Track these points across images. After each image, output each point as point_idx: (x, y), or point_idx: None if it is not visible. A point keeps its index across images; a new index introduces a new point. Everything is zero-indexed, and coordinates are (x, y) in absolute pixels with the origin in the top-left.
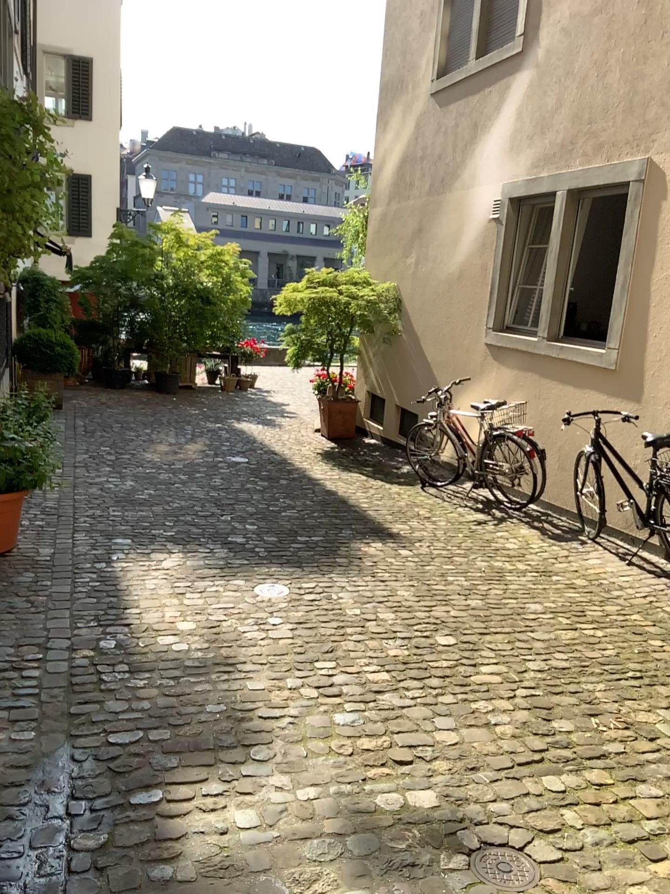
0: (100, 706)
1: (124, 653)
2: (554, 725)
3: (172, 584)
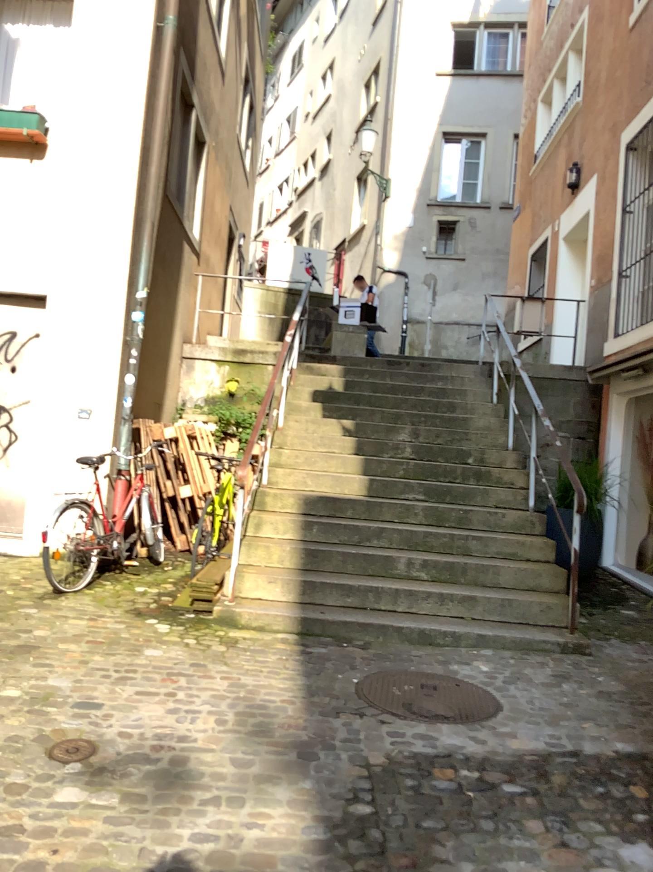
0: None
1: None
2: None
3: None
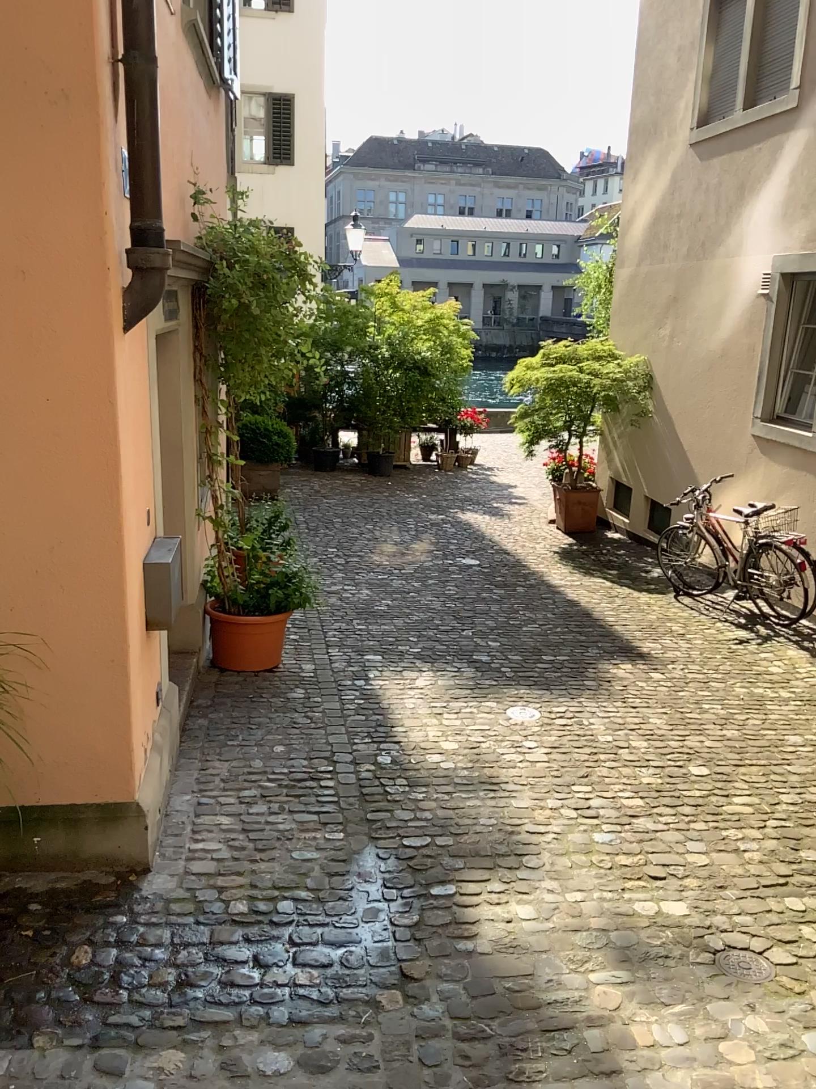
0: (391, 815)
1: (401, 770)
2: (802, 855)
3: (429, 705)
